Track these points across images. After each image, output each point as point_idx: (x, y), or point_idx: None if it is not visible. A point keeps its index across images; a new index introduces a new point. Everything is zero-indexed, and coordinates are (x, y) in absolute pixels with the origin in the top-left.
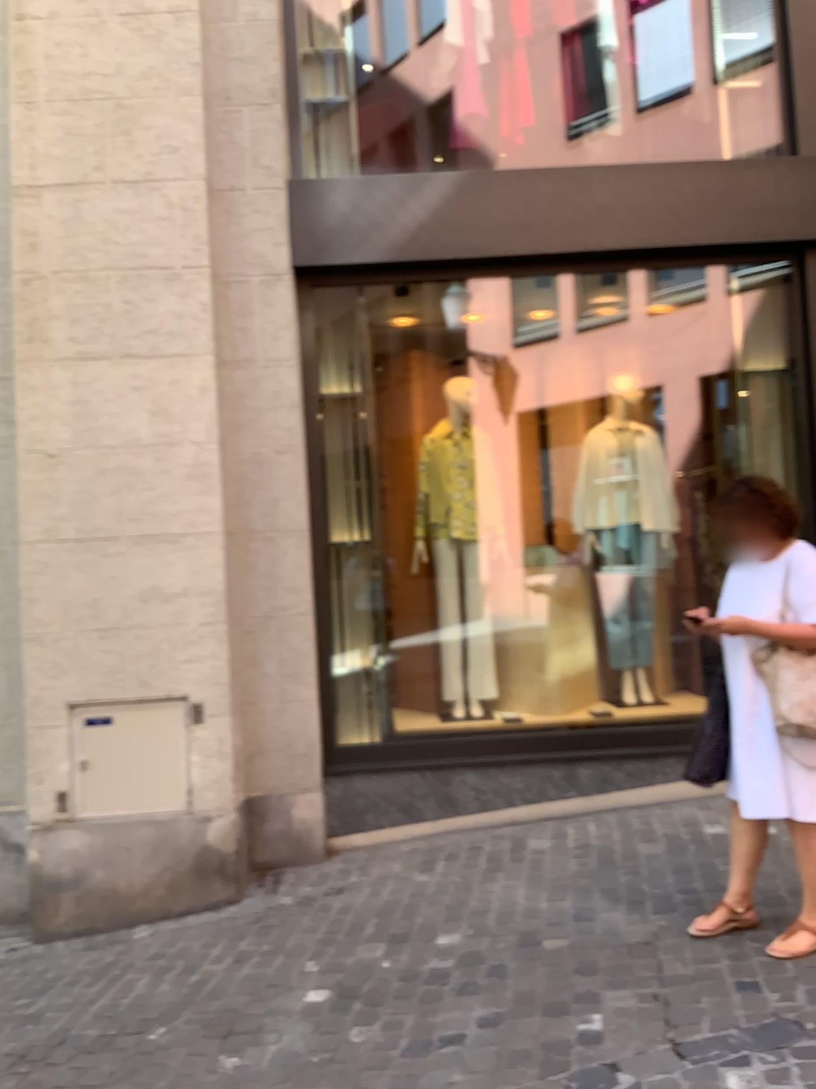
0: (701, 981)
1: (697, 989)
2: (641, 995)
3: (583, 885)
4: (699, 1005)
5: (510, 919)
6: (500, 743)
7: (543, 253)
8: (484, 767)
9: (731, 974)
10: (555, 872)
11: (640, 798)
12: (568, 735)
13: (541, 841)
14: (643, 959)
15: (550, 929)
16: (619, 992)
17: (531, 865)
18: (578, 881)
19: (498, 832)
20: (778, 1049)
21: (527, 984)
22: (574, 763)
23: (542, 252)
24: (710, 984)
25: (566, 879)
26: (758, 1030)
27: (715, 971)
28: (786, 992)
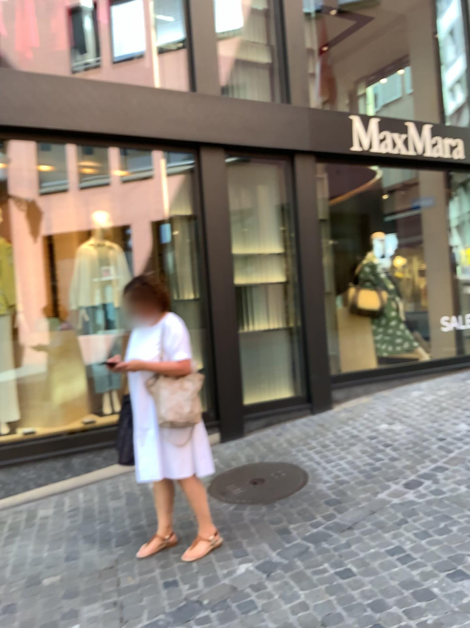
0: (143, 586)
1: (141, 593)
2: (105, 605)
3: (73, 535)
4: (142, 603)
5: (21, 569)
6: (20, 447)
7: (45, 127)
8: (9, 465)
9: (162, 577)
10: (56, 530)
11: (114, 471)
12: (67, 437)
13: (48, 510)
14: (108, 579)
15: (49, 571)
16: (91, 606)
17: (39, 527)
18: (70, 533)
19: (19, 507)
20: (187, 622)
21: (28, 616)
22: (71, 455)
23: (44, 127)
24: (149, 587)
25: (62, 533)
26: (176, 611)
27: (152, 577)
28: (193, 582)
